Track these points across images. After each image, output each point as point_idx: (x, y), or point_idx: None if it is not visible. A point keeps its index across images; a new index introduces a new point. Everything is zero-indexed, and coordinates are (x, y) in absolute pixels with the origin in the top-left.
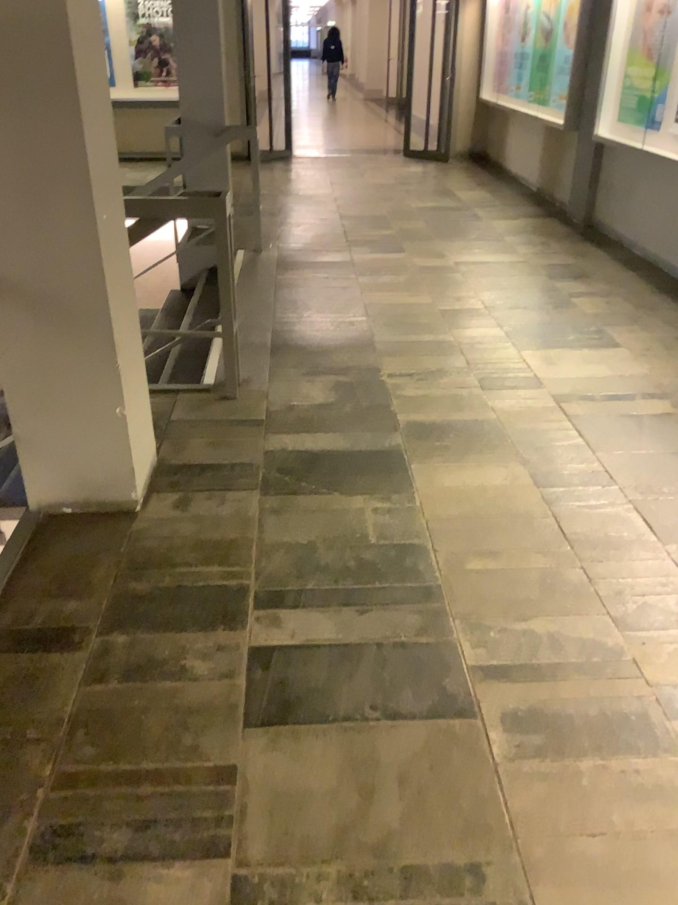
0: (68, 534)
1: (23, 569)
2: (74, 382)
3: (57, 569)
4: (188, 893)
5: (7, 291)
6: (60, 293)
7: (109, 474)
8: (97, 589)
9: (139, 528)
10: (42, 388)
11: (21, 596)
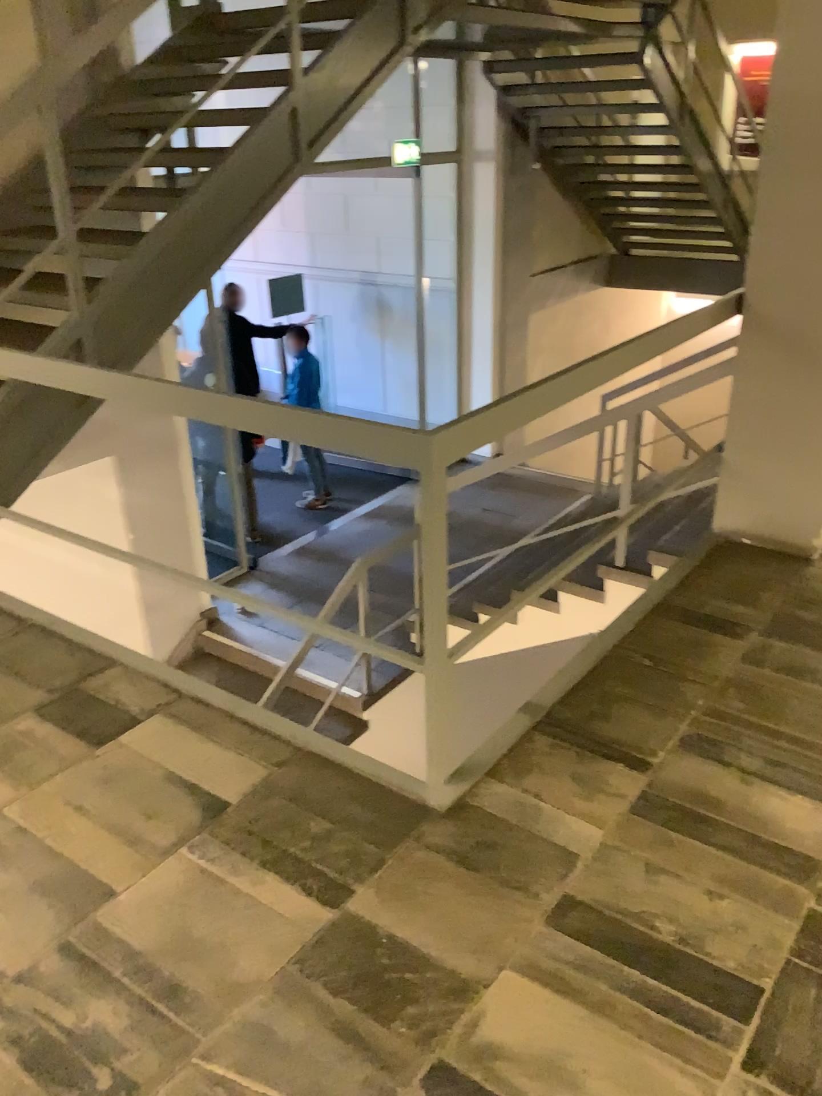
0: (744, 556)
1: (700, 571)
2: (792, 417)
3: (730, 578)
4: (807, 815)
5: (755, 326)
6: (804, 332)
7: (797, 514)
8: (764, 603)
9: (813, 570)
10: (760, 417)
11: (696, 589)
